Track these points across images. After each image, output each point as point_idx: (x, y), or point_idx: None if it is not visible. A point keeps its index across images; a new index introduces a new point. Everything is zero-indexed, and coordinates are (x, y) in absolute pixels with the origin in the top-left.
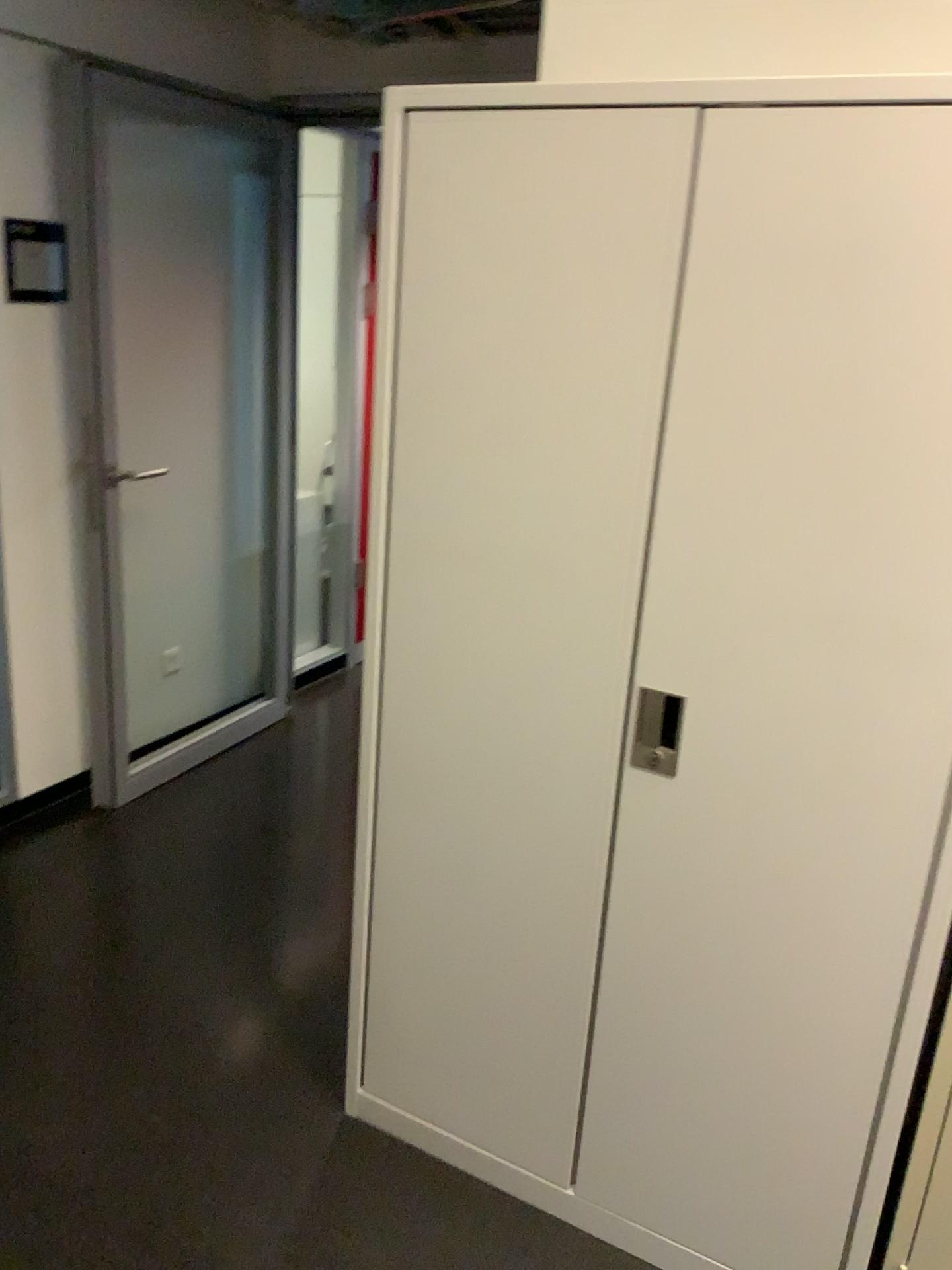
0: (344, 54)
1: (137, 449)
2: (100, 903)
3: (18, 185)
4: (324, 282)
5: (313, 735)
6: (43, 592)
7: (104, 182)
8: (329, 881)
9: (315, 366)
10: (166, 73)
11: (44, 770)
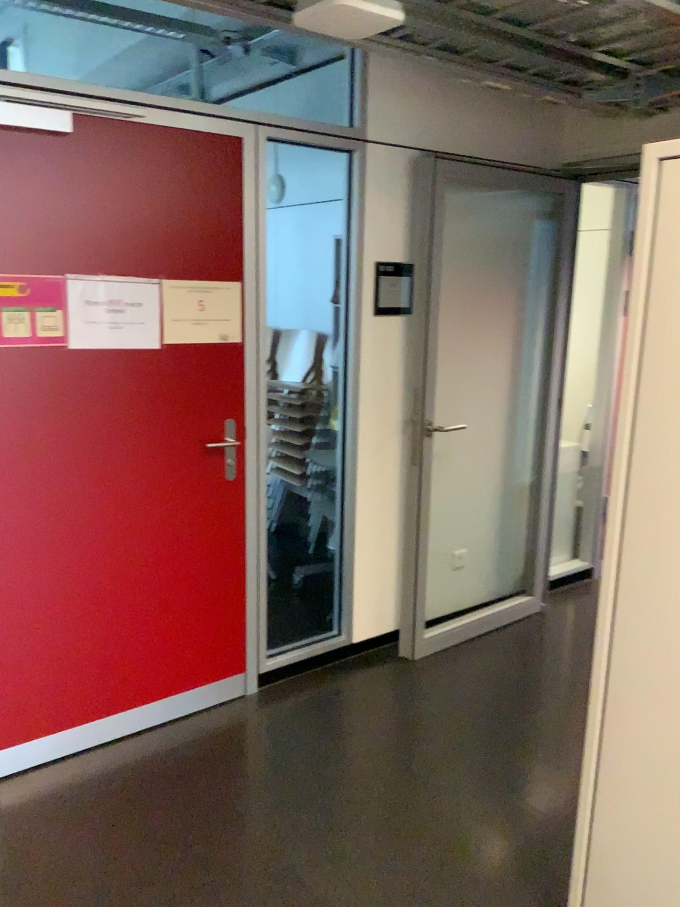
0: (617, 127)
1: (449, 410)
2: (398, 732)
3: (386, 239)
4: (593, 290)
5: (564, 629)
6: (380, 506)
7: (440, 232)
8: (569, 751)
9: (582, 351)
10: (487, 157)
11: (371, 628)
